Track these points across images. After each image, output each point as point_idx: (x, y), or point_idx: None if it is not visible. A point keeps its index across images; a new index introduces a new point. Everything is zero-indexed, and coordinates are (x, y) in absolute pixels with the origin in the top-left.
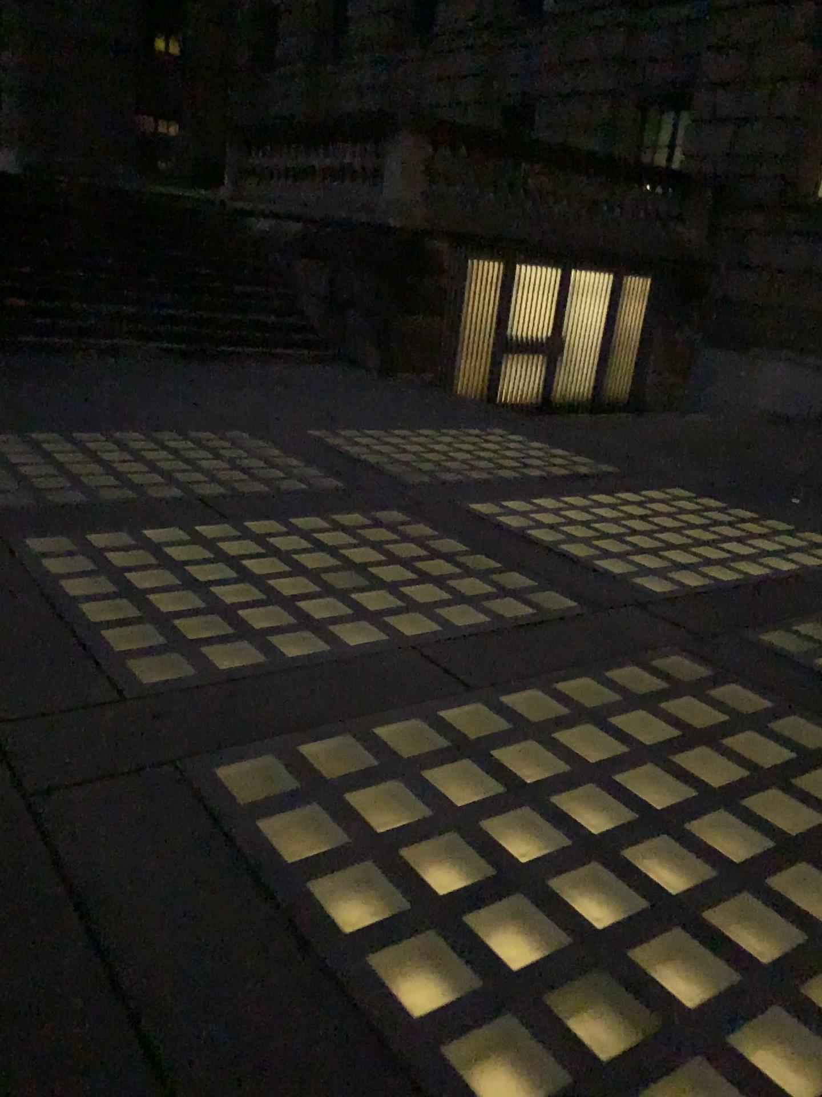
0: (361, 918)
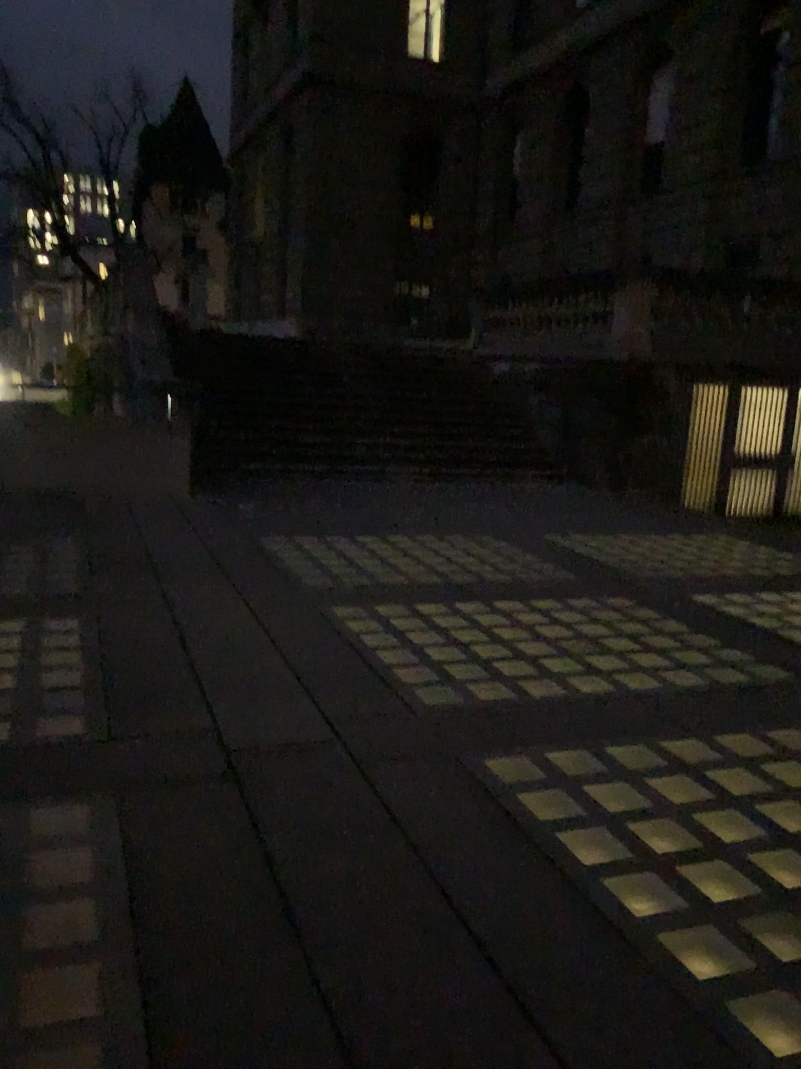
0: (596, 863)
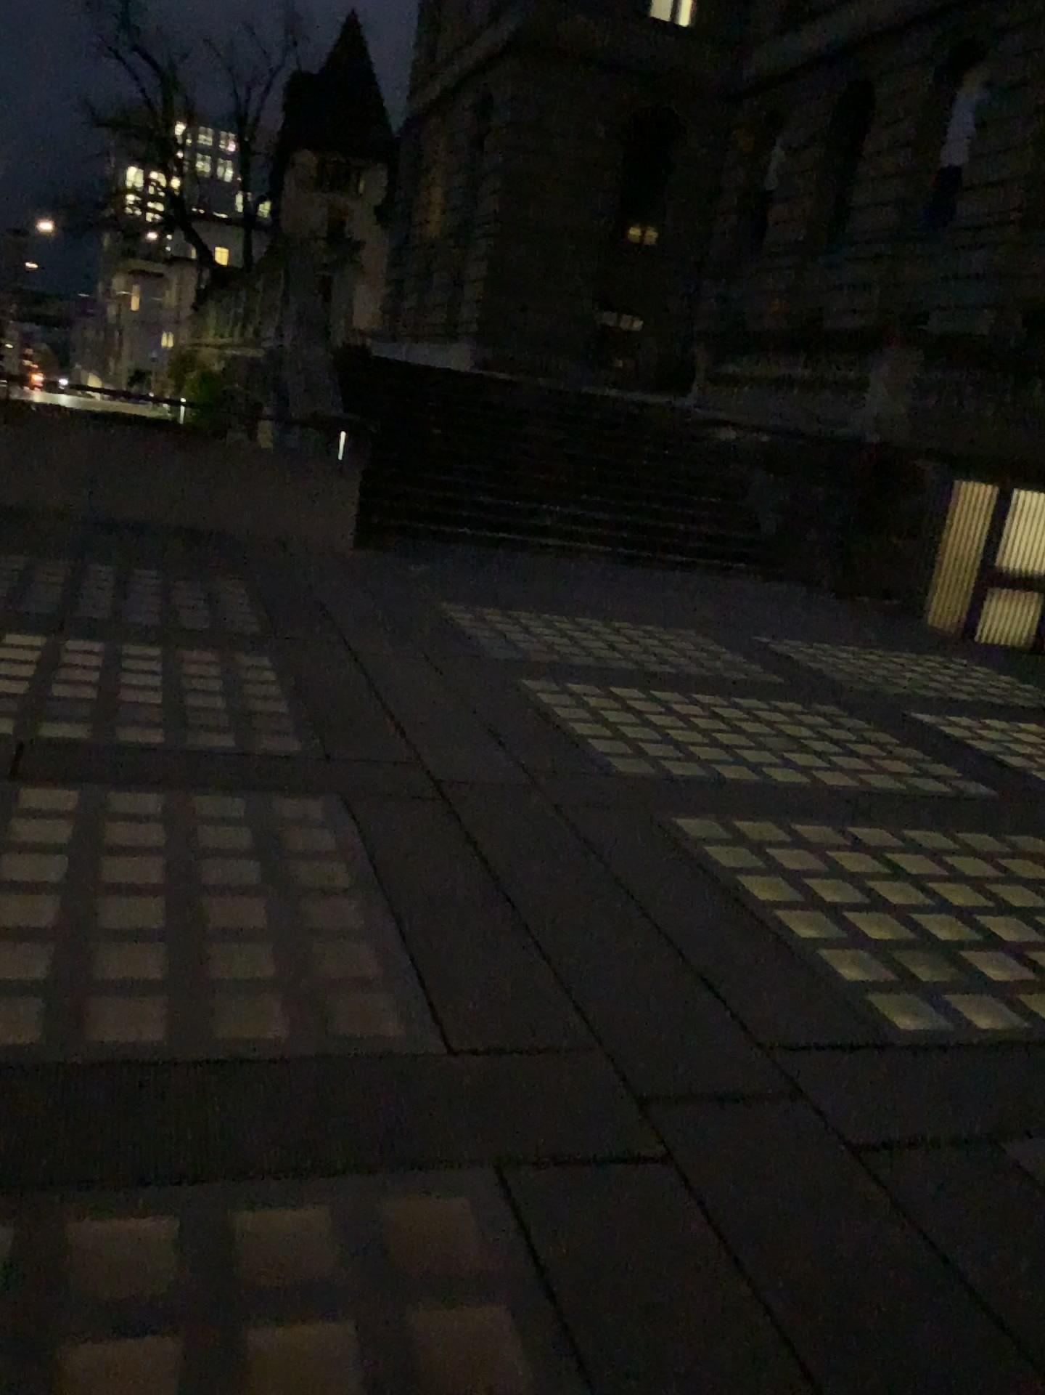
0: (769, 888)
